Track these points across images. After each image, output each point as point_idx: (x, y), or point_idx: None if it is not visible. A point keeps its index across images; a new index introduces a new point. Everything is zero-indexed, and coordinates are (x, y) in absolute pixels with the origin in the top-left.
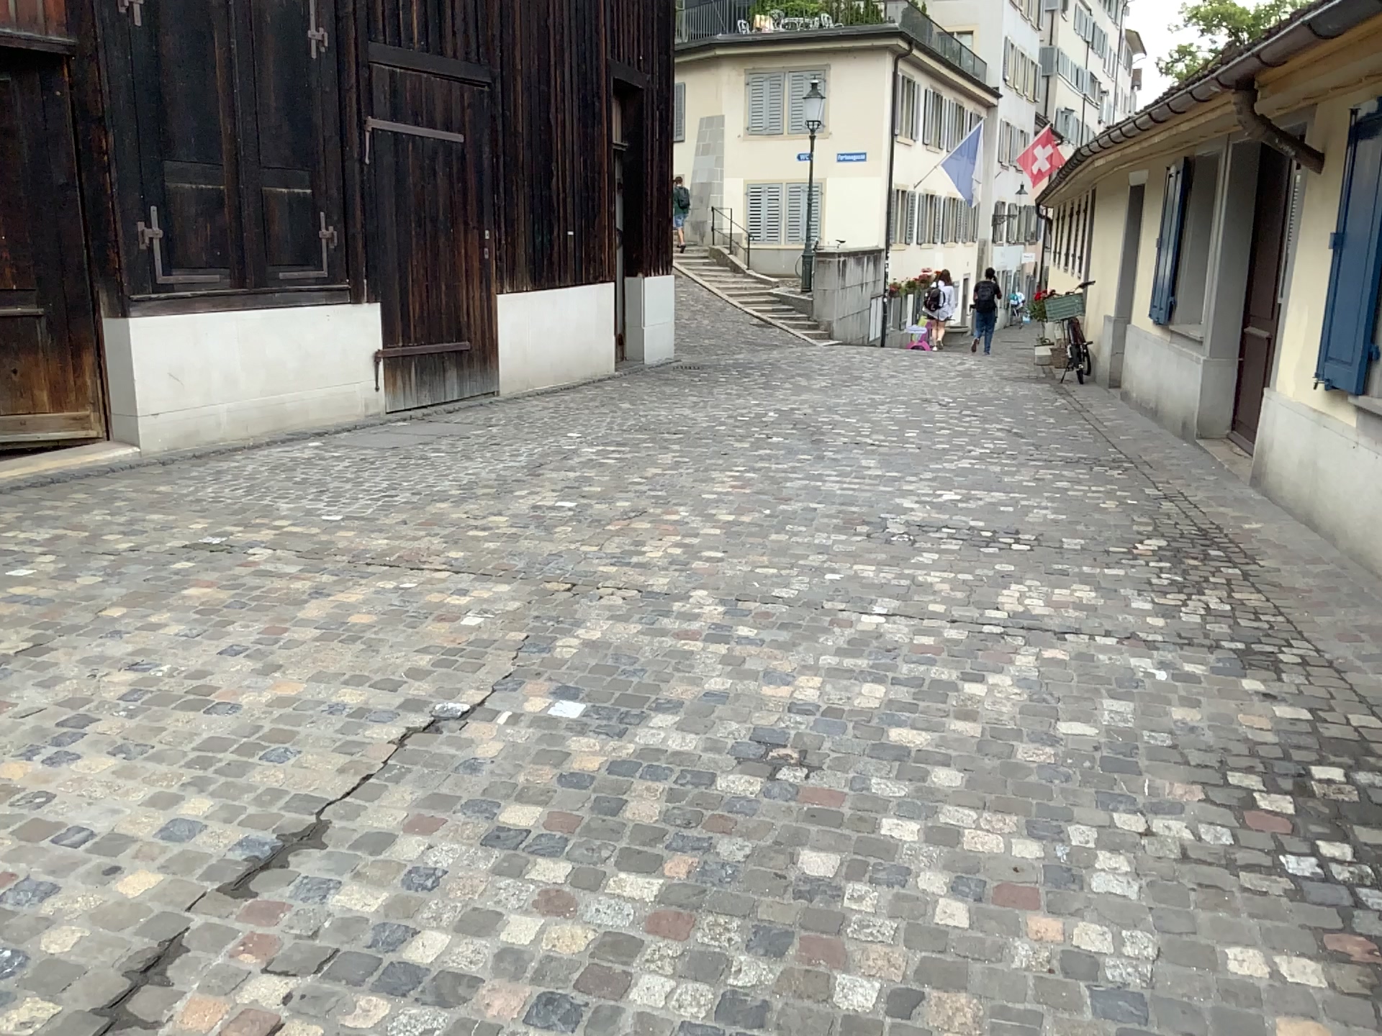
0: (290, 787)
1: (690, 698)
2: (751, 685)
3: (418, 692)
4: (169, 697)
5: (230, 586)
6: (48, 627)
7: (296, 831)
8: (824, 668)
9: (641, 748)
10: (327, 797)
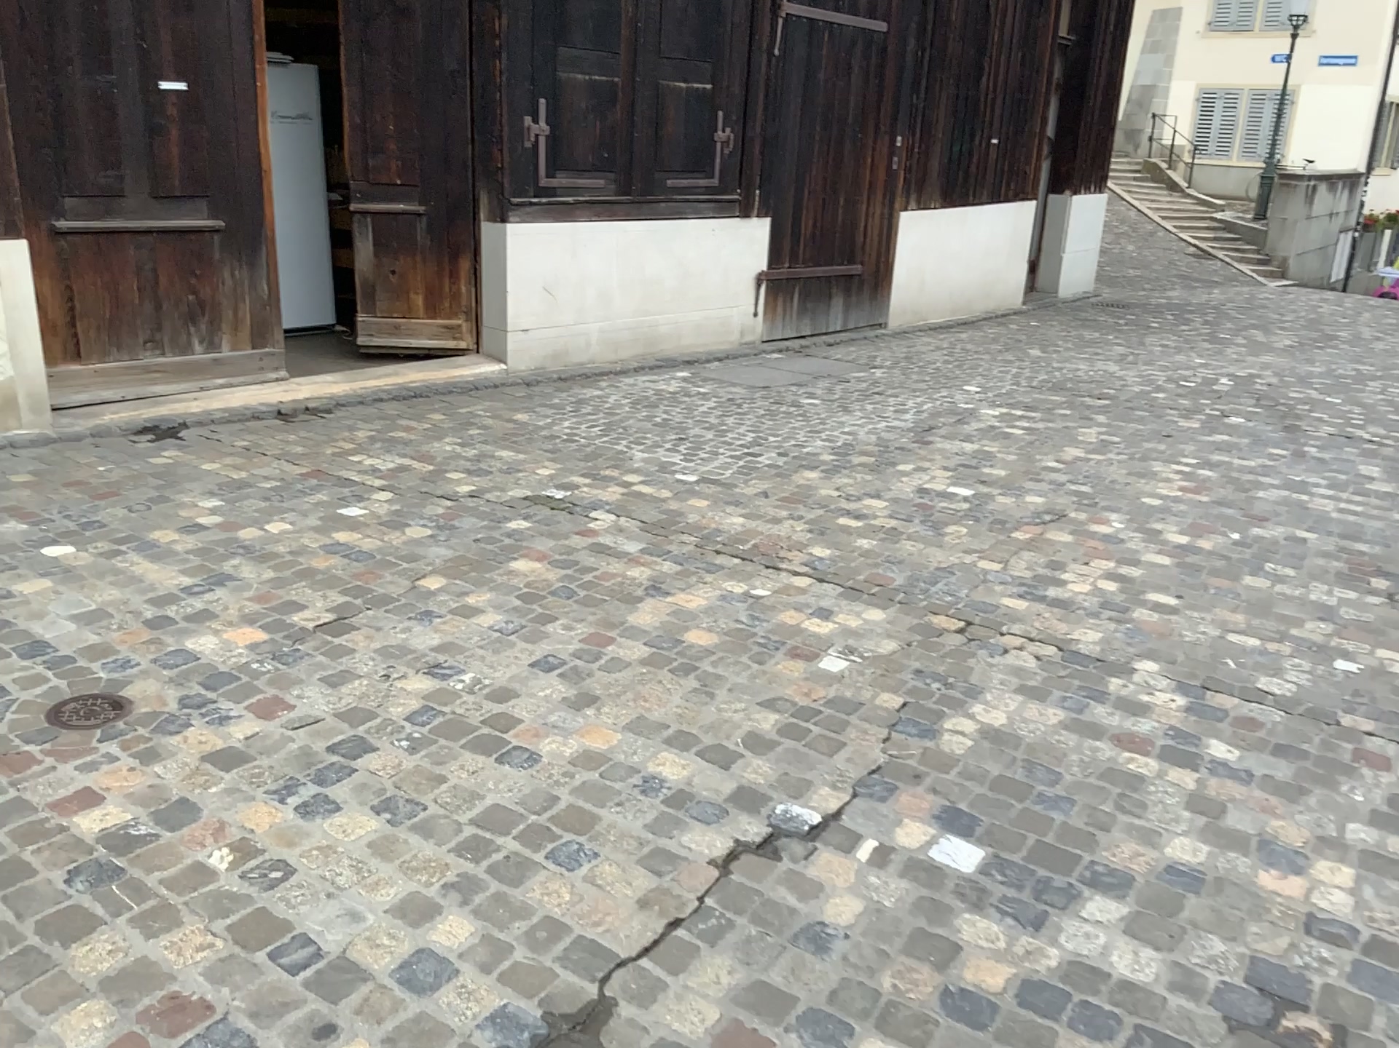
0: (574, 920)
1: (1143, 870)
2: (1240, 863)
3: (758, 780)
4: (458, 728)
5: (560, 563)
6: (357, 595)
7: (568, 1015)
8: (1354, 848)
9: (1071, 958)
10: (619, 951)
